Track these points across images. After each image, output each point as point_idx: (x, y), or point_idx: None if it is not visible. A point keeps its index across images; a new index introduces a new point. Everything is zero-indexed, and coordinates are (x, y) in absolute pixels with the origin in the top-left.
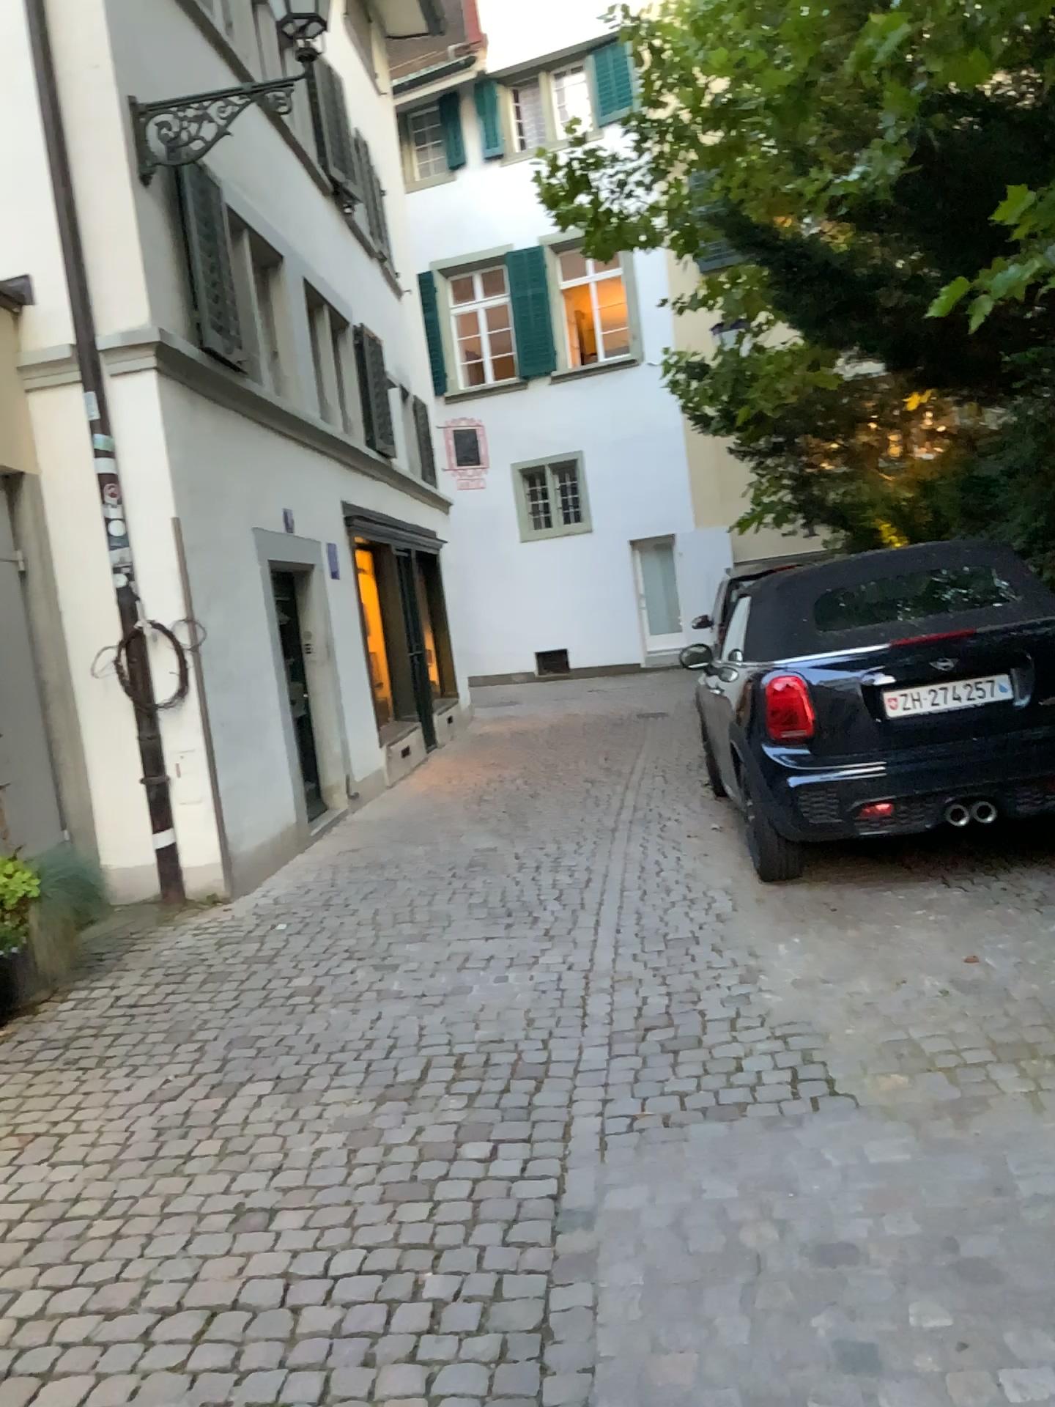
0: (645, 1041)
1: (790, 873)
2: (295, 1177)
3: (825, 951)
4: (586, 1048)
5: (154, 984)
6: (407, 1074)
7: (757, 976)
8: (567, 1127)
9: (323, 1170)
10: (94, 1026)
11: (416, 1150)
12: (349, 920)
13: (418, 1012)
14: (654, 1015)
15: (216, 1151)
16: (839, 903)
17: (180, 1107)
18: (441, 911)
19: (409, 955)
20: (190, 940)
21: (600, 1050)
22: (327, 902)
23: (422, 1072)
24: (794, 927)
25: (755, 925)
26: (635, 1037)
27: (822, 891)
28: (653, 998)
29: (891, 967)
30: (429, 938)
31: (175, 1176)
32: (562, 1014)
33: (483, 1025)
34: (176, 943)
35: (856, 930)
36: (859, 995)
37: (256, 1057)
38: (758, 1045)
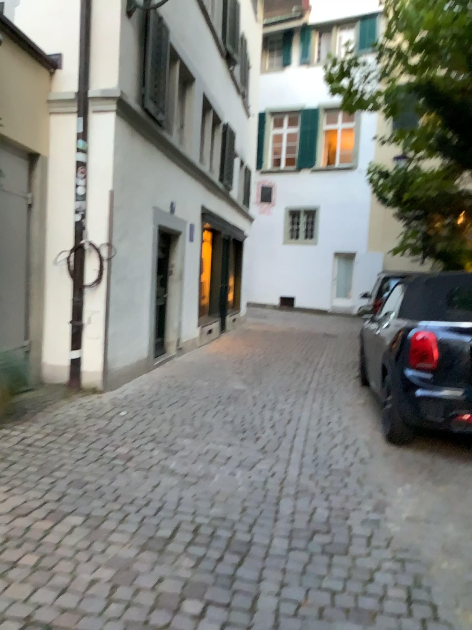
0: (312, 542)
1: (405, 442)
2: (71, 601)
3: (426, 499)
4: (275, 537)
5: (45, 434)
6: (164, 531)
7: (384, 508)
8: (255, 603)
9: (91, 598)
10: (3, 453)
11: (154, 598)
12: (159, 416)
13: (181, 486)
14: (319, 522)
15: (32, 565)
16: (434, 468)
17: (24, 523)
18: (209, 421)
19: (185, 446)
20: (74, 411)
21: (283, 542)
22: (151, 403)
23: (173, 532)
24: (406, 478)
25: (383, 470)
26: (306, 536)
27: (423, 457)
28: (319, 509)
29: (470, 523)
30: (199, 437)
31: (1, 578)
32: (264, 508)
33: (216, 505)
34: (67, 411)
35: (445, 488)
36: (451, 540)
37: (81, 496)
38: (385, 564)
